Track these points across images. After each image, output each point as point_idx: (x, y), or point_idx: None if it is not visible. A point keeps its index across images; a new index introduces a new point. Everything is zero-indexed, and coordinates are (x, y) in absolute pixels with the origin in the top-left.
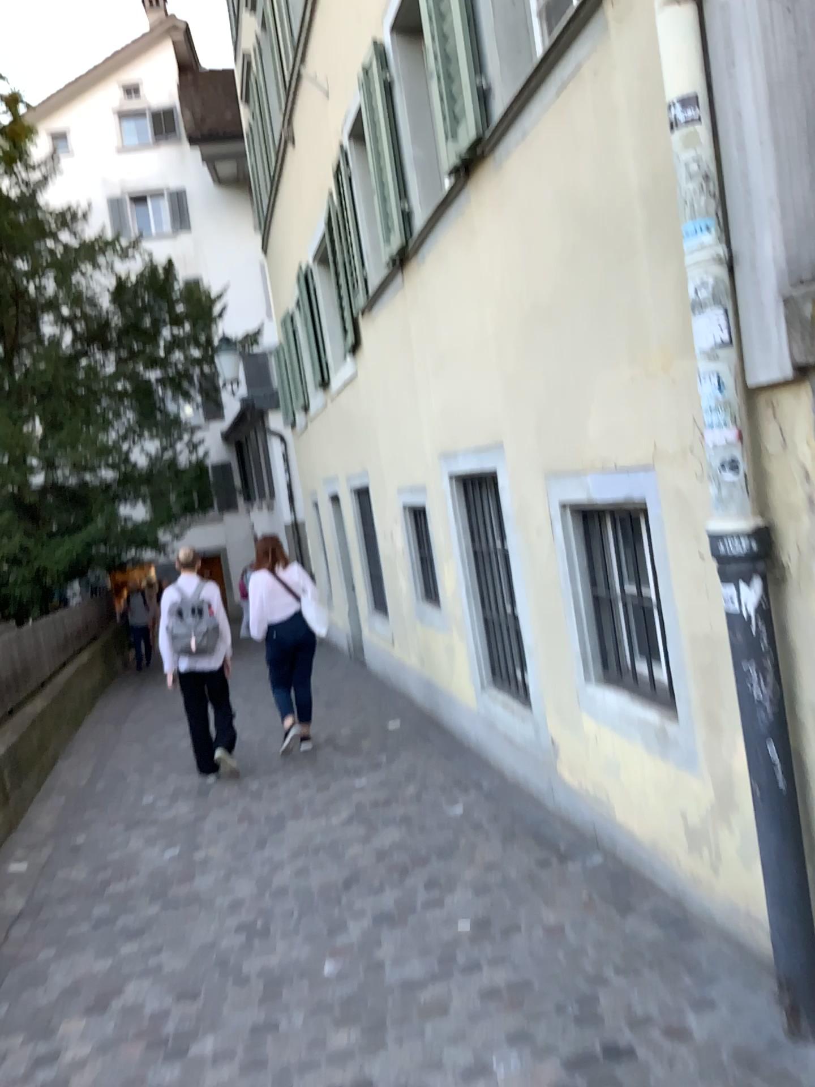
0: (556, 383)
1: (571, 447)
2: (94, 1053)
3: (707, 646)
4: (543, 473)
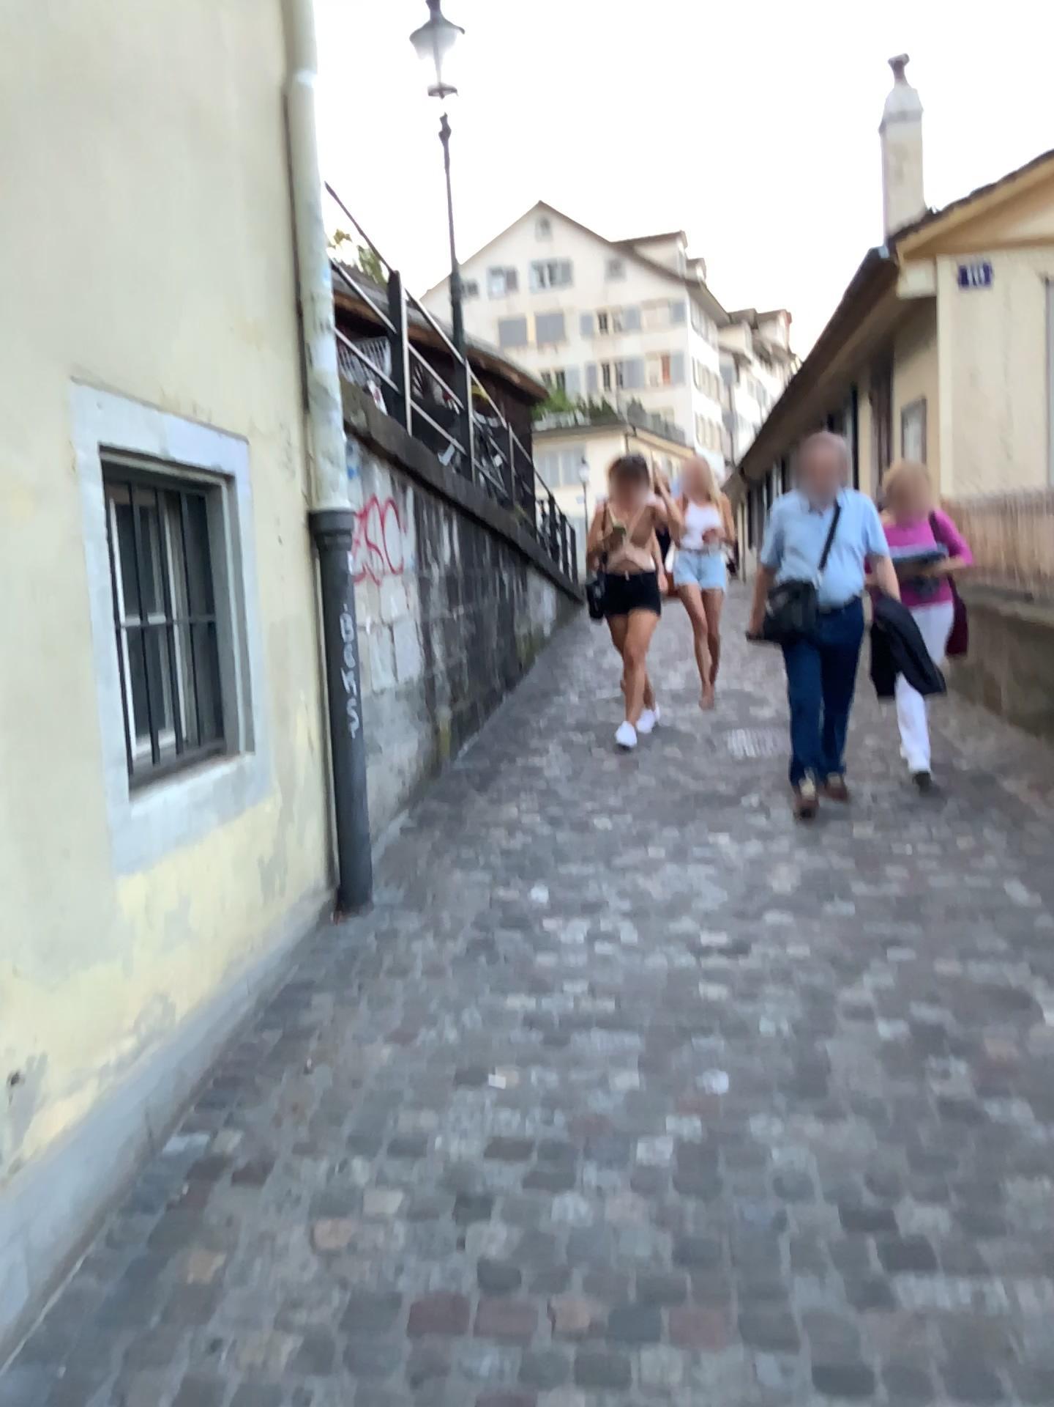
0: (130, 239)
1: (137, 359)
2: (1044, 1030)
3: (271, 638)
4: (64, 373)
